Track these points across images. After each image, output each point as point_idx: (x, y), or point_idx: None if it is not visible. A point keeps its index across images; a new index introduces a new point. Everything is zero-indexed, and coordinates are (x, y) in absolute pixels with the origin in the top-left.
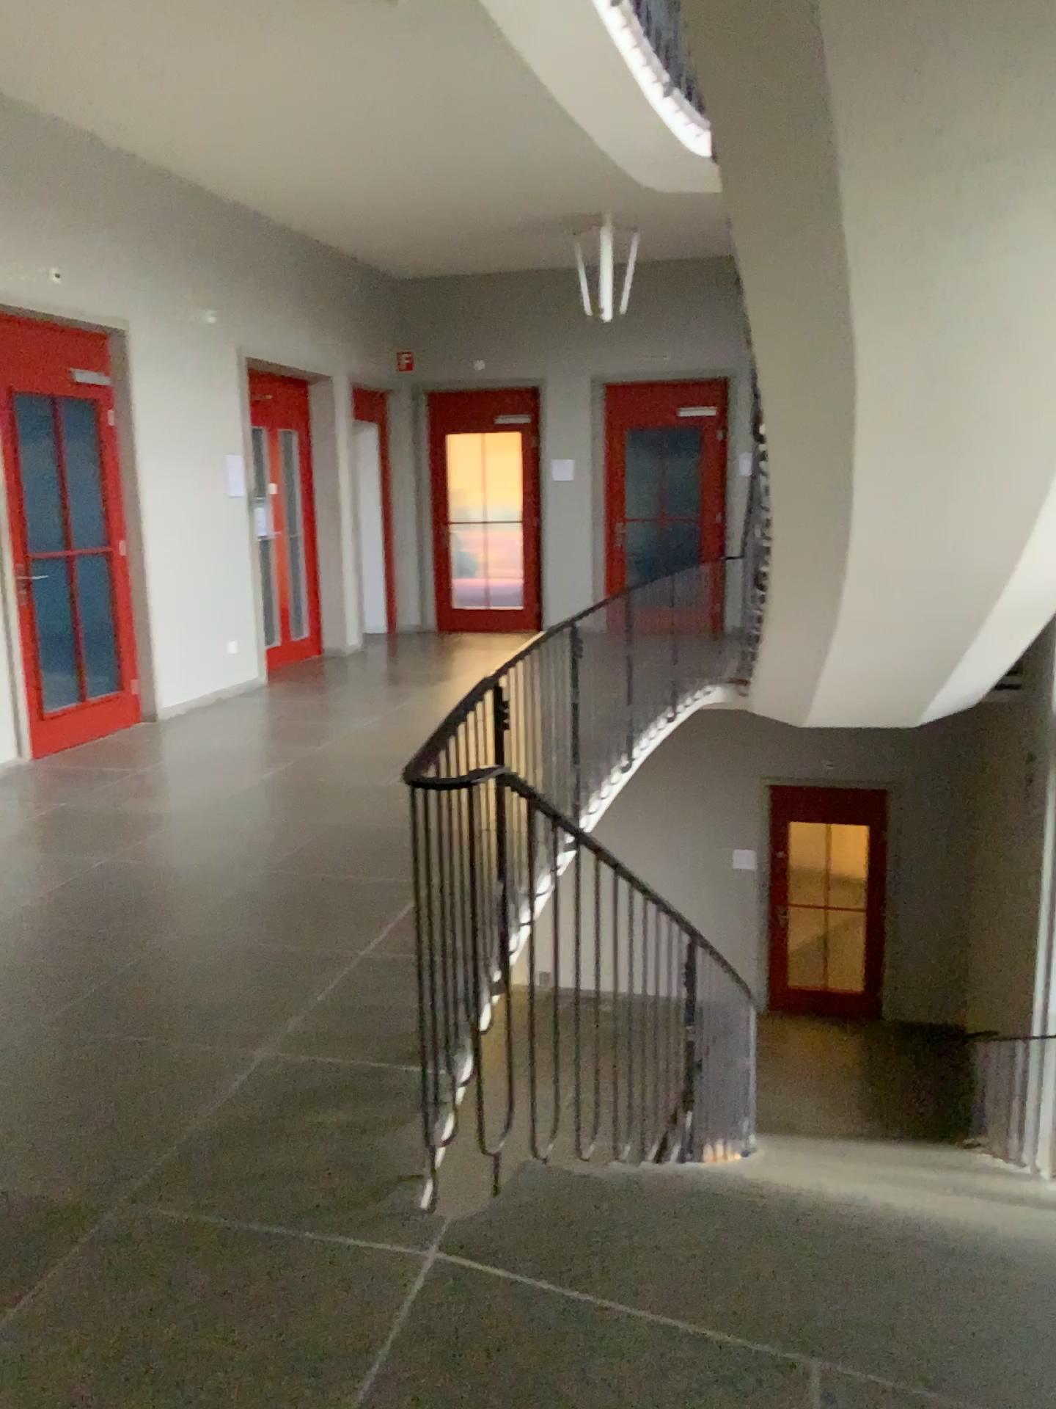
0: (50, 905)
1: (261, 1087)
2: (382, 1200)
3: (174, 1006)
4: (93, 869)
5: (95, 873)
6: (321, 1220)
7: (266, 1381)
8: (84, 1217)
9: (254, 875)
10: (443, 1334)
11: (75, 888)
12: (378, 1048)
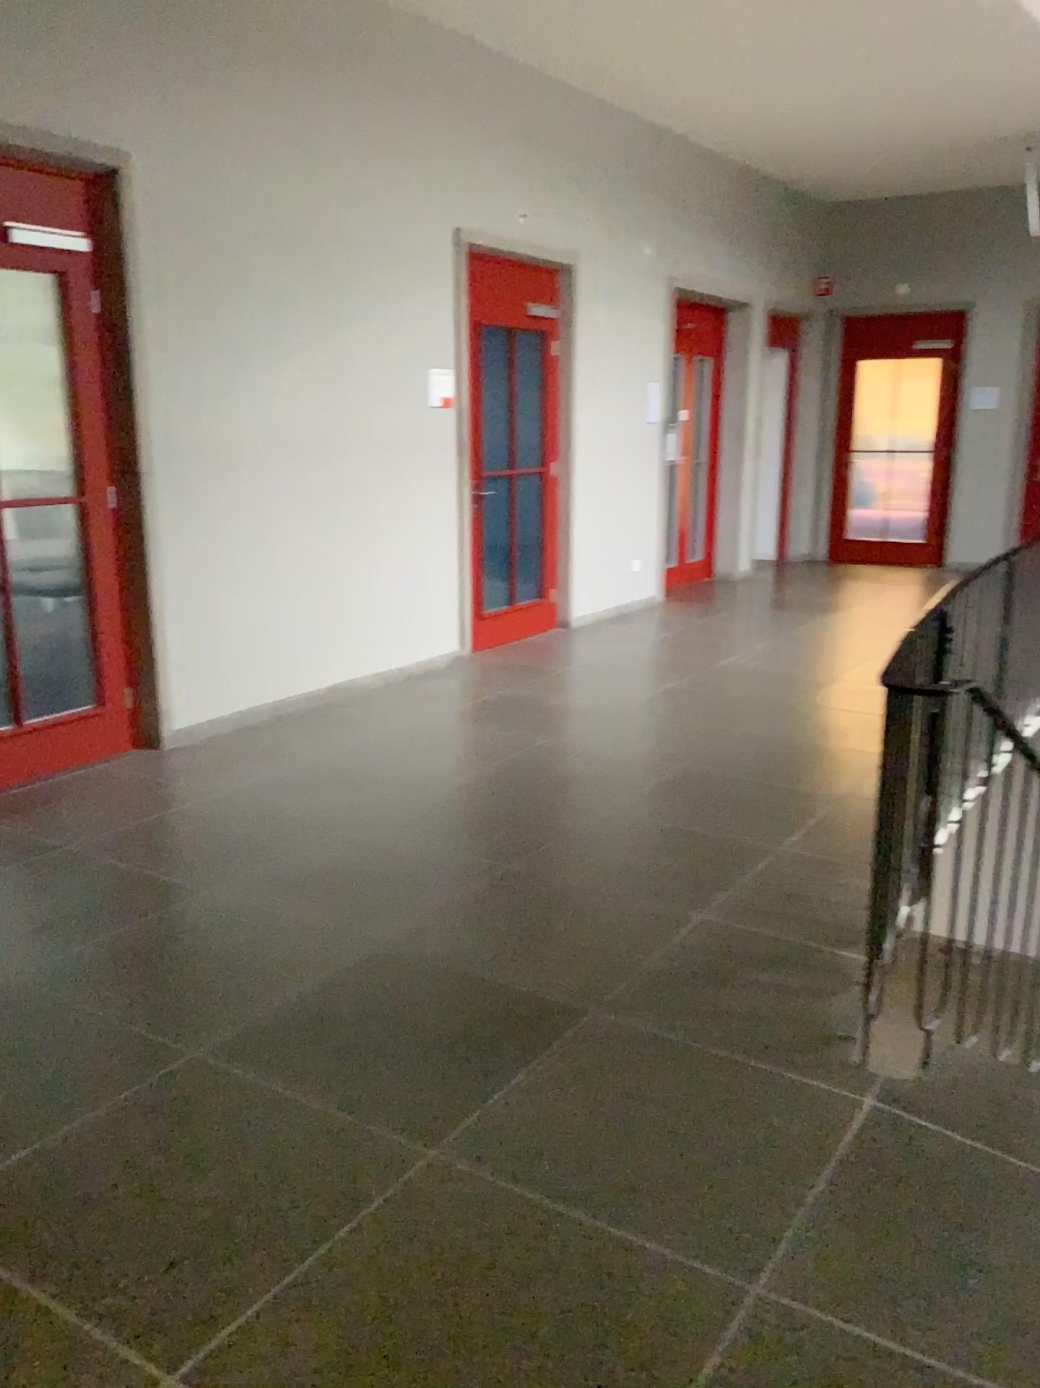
0: (507, 774)
1: (704, 944)
2: (823, 1050)
3: (621, 869)
4: (538, 748)
5: (540, 752)
6: (770, 1056)
7: (736, 1166)
8: (571, 1017)
9: (678, 769)
10: (888, 1162)
11: (525, 761)
12: (808, 929)
